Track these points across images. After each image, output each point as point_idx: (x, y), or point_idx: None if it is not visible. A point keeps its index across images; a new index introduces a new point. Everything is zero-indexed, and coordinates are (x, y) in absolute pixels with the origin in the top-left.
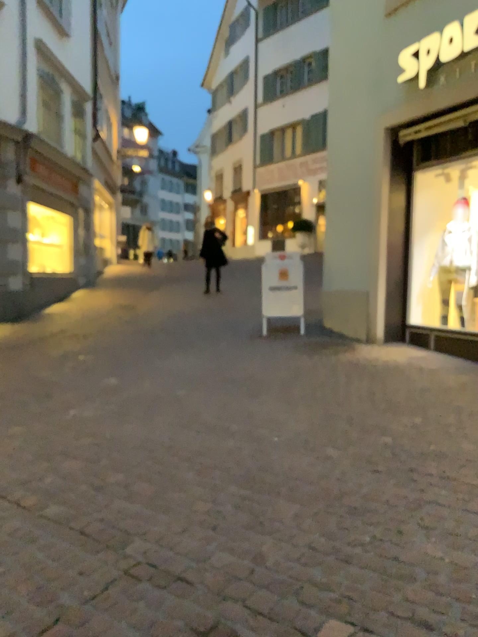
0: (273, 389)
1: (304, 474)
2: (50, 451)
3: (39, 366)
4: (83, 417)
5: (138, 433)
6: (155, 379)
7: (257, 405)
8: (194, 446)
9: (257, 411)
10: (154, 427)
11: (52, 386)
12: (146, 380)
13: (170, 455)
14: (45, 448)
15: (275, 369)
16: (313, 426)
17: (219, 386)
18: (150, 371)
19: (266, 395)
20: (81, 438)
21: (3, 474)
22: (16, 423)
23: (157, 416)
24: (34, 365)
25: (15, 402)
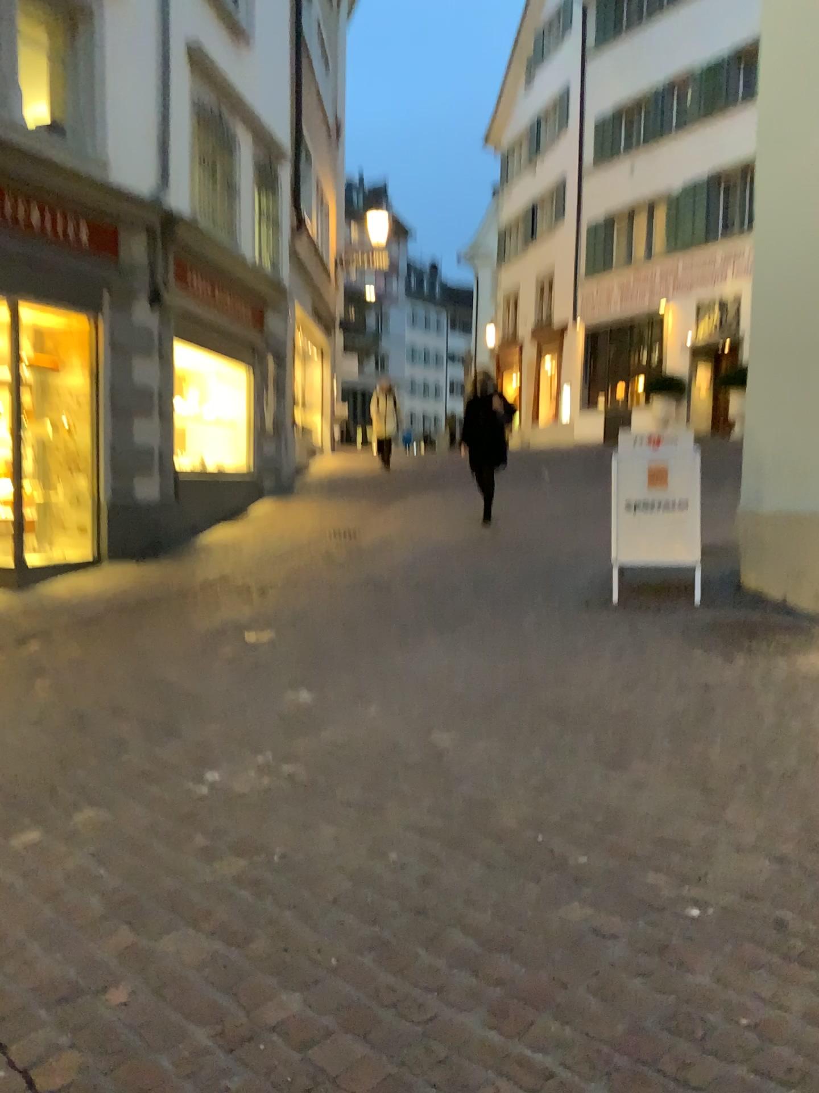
0: (661, 746)
1: (814, 1073)
2: (143, 899)
3: (163, 662)
4: (231, 798)
5: (350, 859)
6: (392, 705)
7: (630, 793)
8: (485, 917)
9: (633, 810)
10: (386, 842)
11: (179, 710)
12: (373, 707)
13: (426, 944)
14: (133, 889)
15: (657, 689)
16: (788, 875)
17: (534, 731)
18: (383, 684)
19: (649, 762)
20: (217, 863)
21: (21, 968)
22: (89, 803)
23: (395, 807)
24: (153, 659)
25: (100, 745)
